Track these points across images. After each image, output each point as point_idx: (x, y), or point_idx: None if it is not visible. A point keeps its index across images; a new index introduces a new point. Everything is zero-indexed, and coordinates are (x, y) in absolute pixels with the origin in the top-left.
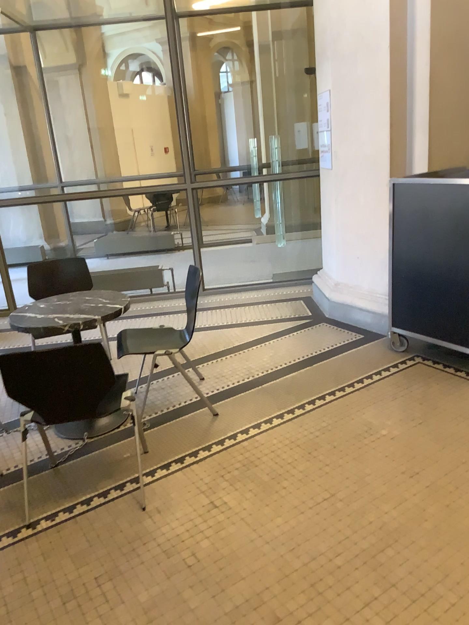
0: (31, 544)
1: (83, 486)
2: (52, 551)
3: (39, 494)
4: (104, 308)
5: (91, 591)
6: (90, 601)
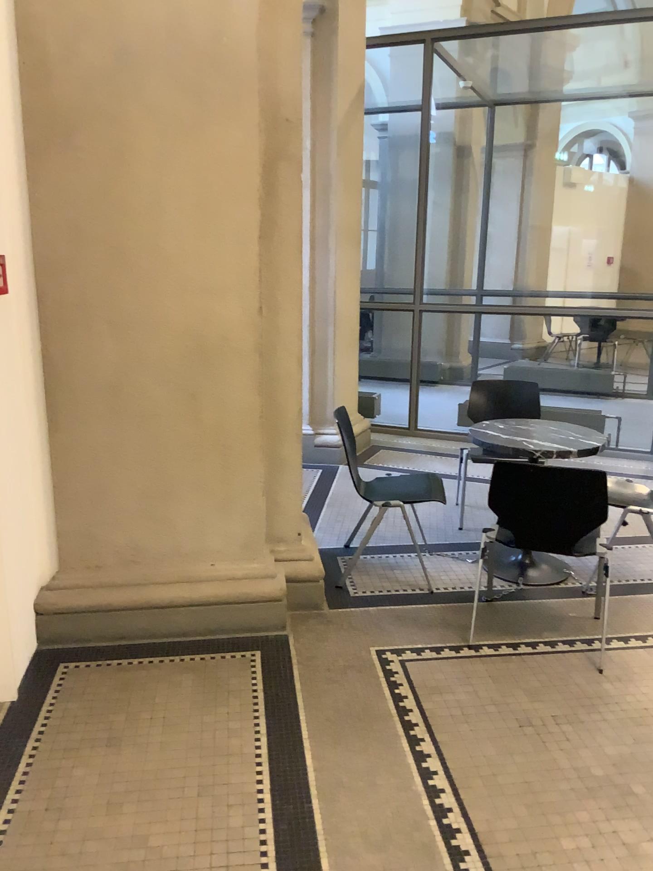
0: (479, 663)
1: (527, 629)
2: (502, 677)
3: (479, 622)
4: (580, 443)
5: (550, 725)
6: (551, 733)
